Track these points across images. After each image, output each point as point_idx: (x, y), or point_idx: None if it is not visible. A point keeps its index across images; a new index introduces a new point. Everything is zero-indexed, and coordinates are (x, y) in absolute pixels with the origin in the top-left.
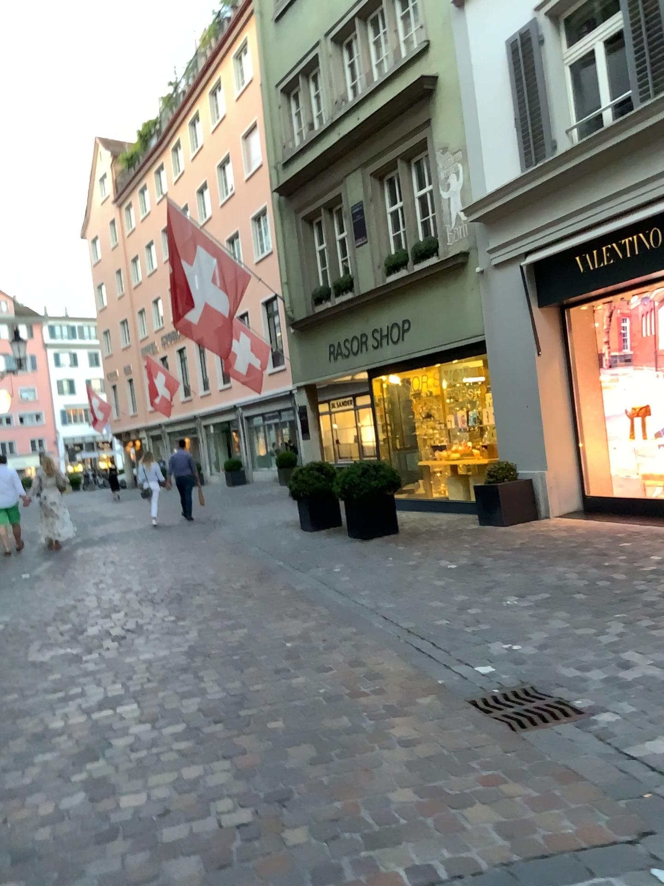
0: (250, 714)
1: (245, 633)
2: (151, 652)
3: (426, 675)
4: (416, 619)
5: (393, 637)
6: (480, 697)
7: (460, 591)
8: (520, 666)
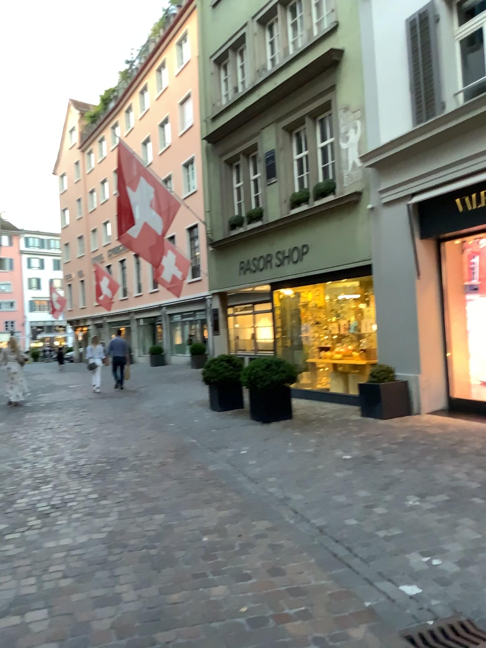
0: (166, 642)
1: (162, 522)
2: (70, 540)
3: (349, 594)
4: (326, 518)
5: (307, 538)
6: (415, 633)
7: (363, 488)
8: (445, 589)
